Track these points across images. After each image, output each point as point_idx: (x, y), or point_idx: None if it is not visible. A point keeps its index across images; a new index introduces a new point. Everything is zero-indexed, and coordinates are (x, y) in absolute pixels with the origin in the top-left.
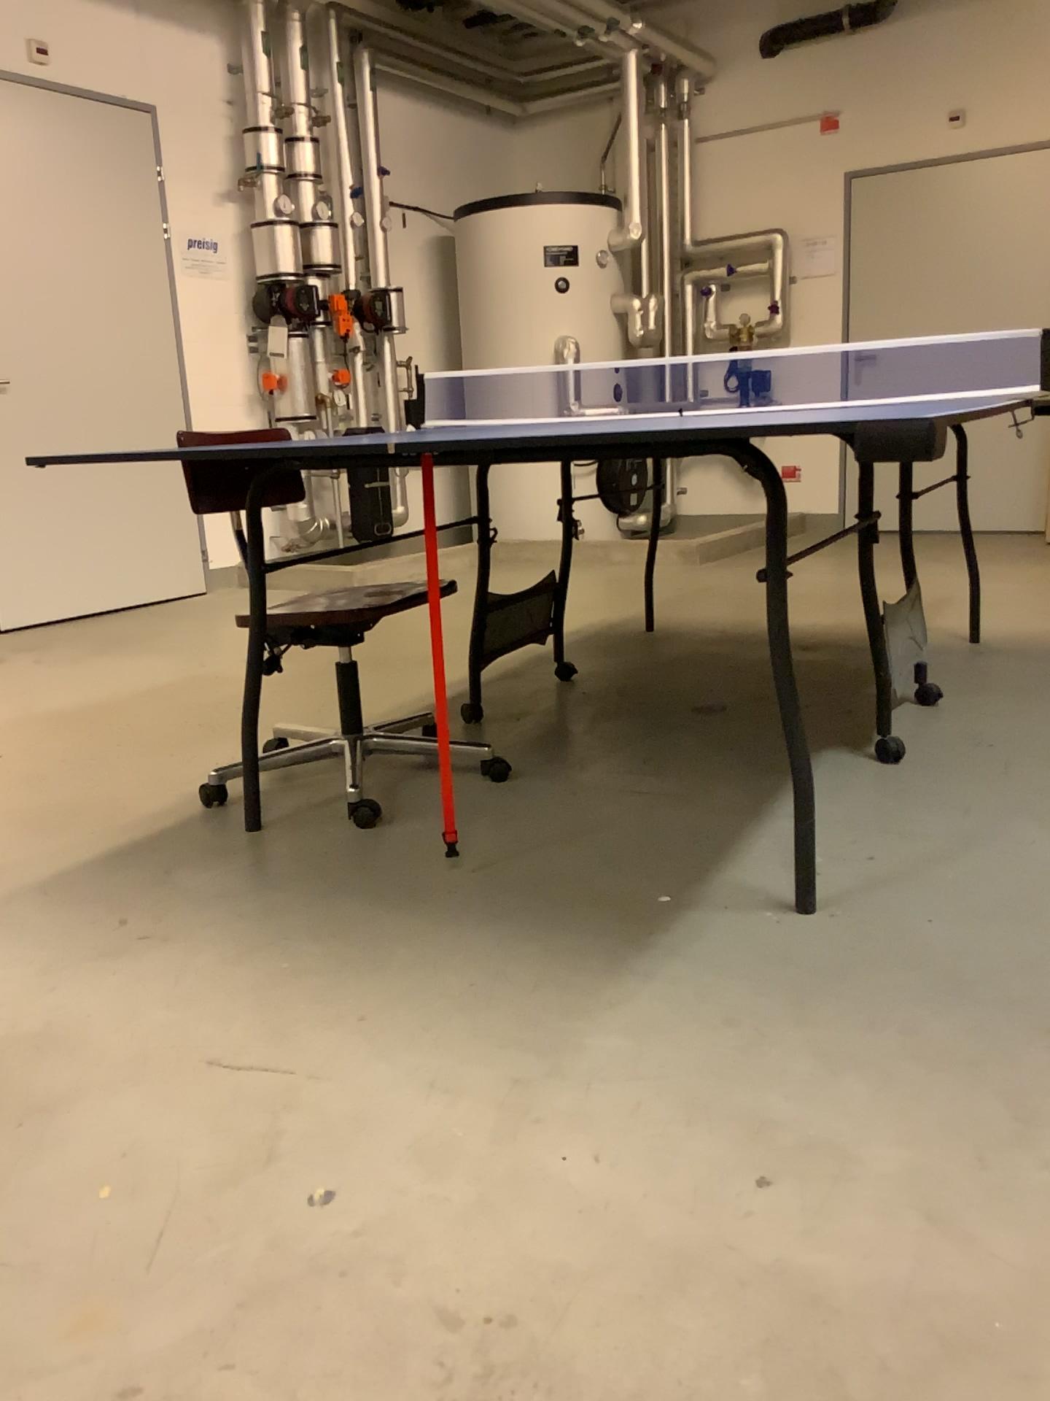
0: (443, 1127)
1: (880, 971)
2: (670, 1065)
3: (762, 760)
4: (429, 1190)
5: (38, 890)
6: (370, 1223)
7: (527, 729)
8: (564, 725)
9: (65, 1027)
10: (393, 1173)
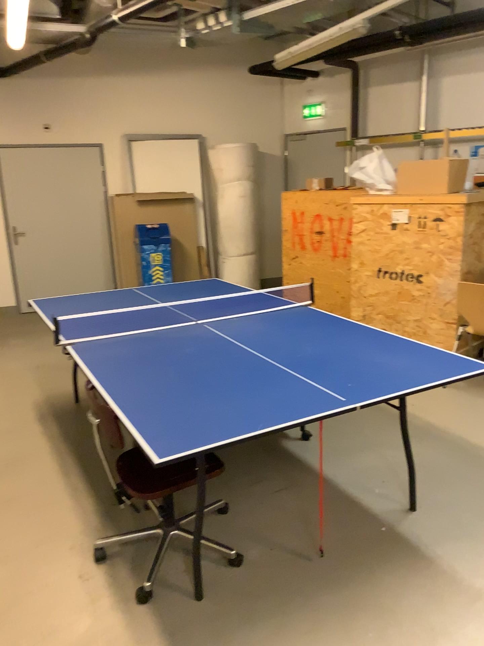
0: None
1: (459, 518)
2: None
3: (272, 457)
4: None
5: None
6: None
7: None
8: None
9: None
10: None
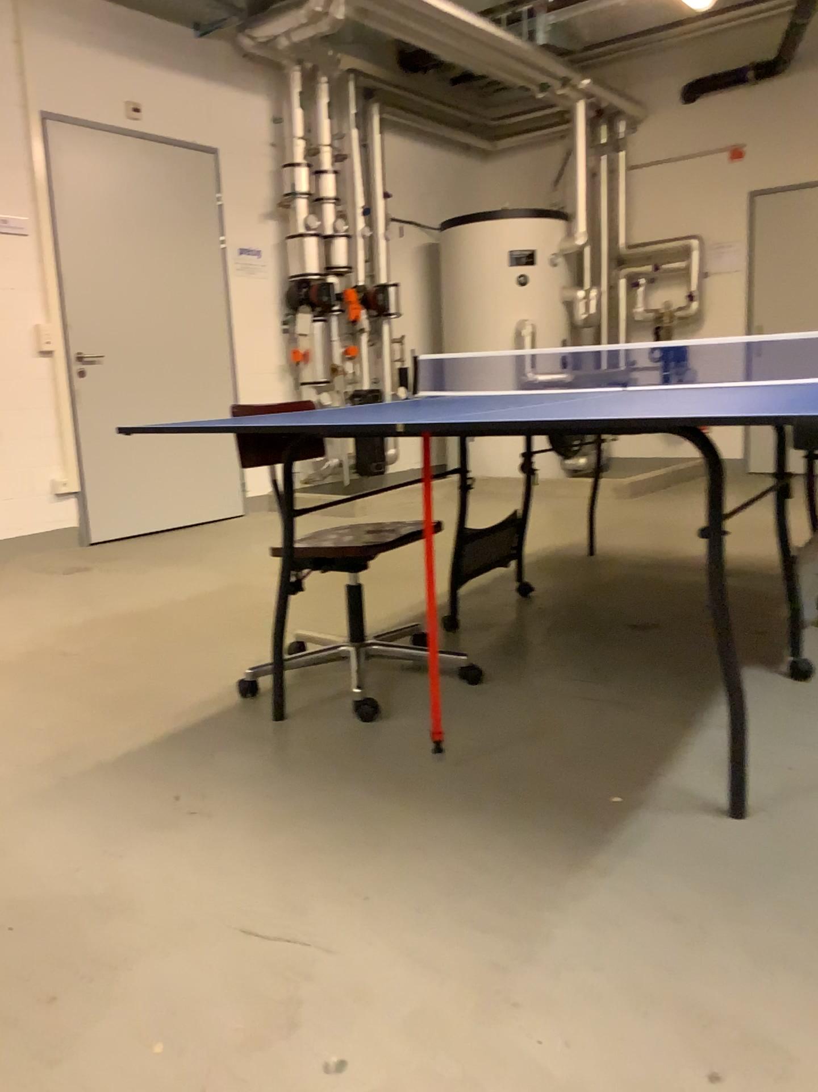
0: (434, 1002)
1: (805, 873)
2: (625, 953)
3: (691, 672)
4: (423, 1062)
5: (110, 764)
6: (374, 1090)
7: (496, 638)
8: (525, 636)
9: (128, 888)
10: (393, 1042)
